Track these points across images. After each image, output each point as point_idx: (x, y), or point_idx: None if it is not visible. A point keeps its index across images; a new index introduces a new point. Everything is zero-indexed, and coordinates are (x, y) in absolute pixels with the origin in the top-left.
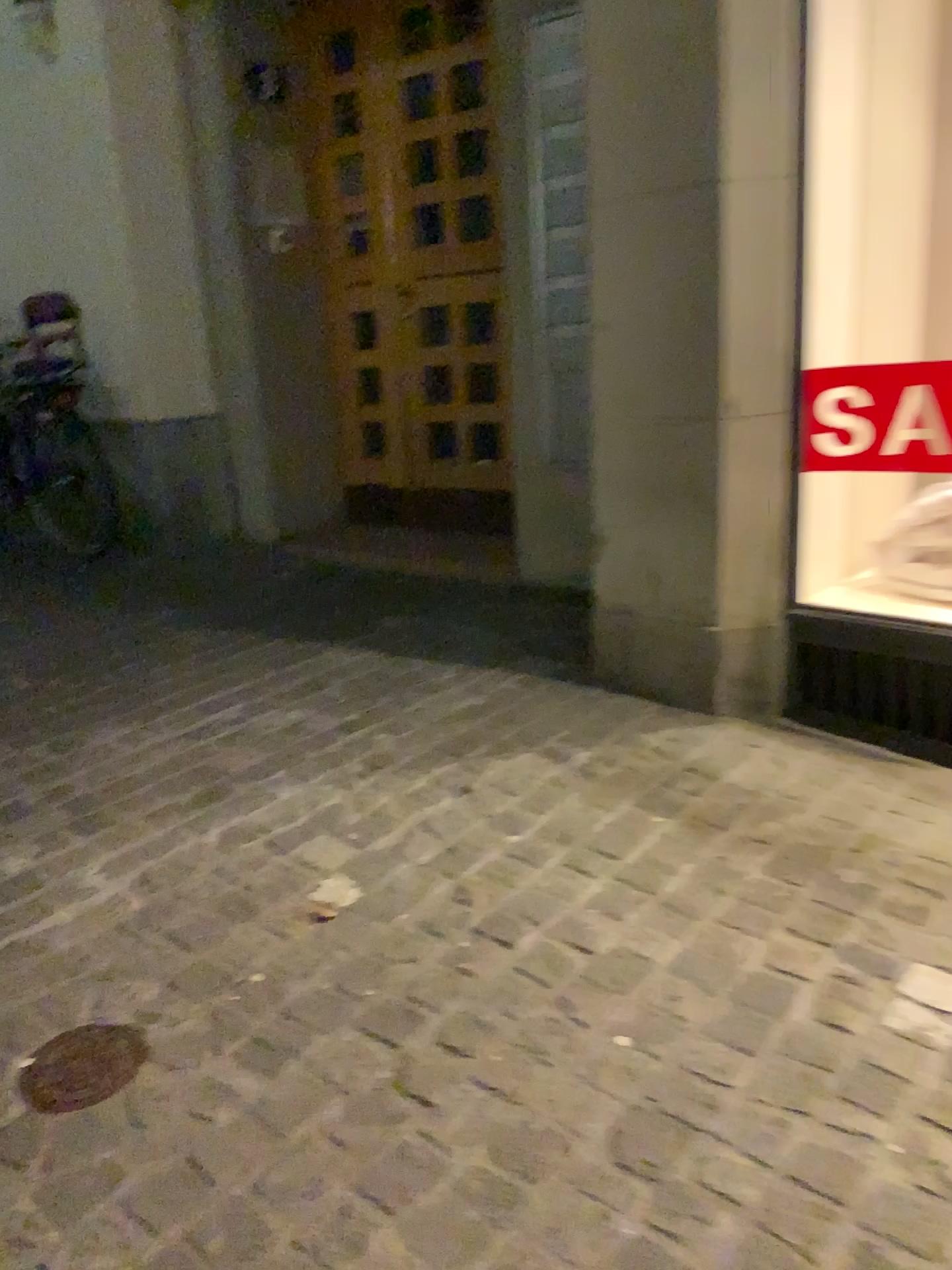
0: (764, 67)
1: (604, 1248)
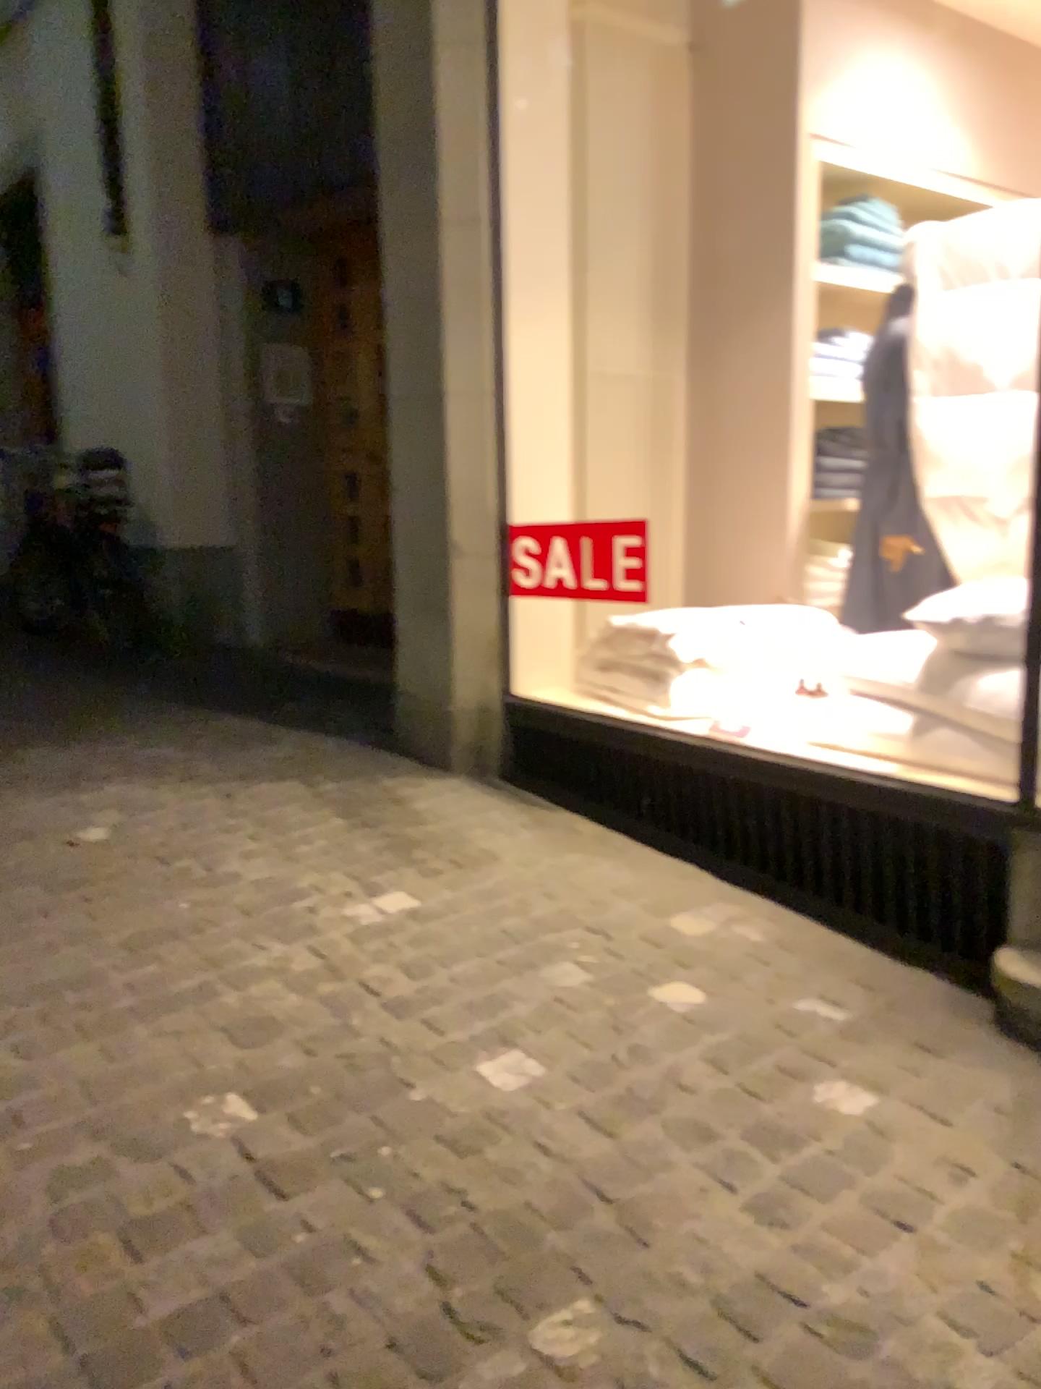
0: (468, 315)
1: (82, 965)
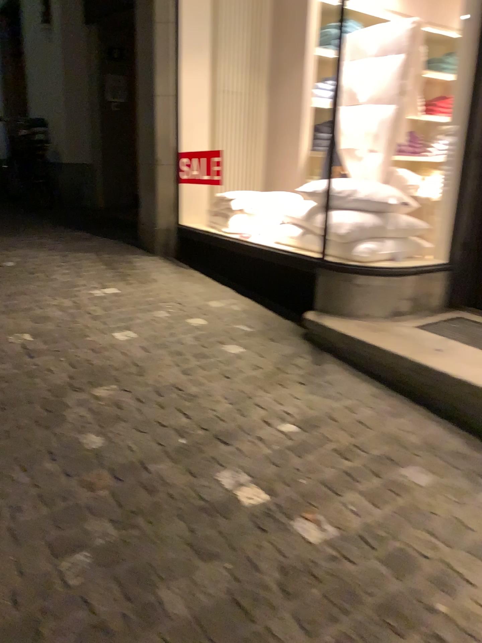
0: (166, 64)
1: None
